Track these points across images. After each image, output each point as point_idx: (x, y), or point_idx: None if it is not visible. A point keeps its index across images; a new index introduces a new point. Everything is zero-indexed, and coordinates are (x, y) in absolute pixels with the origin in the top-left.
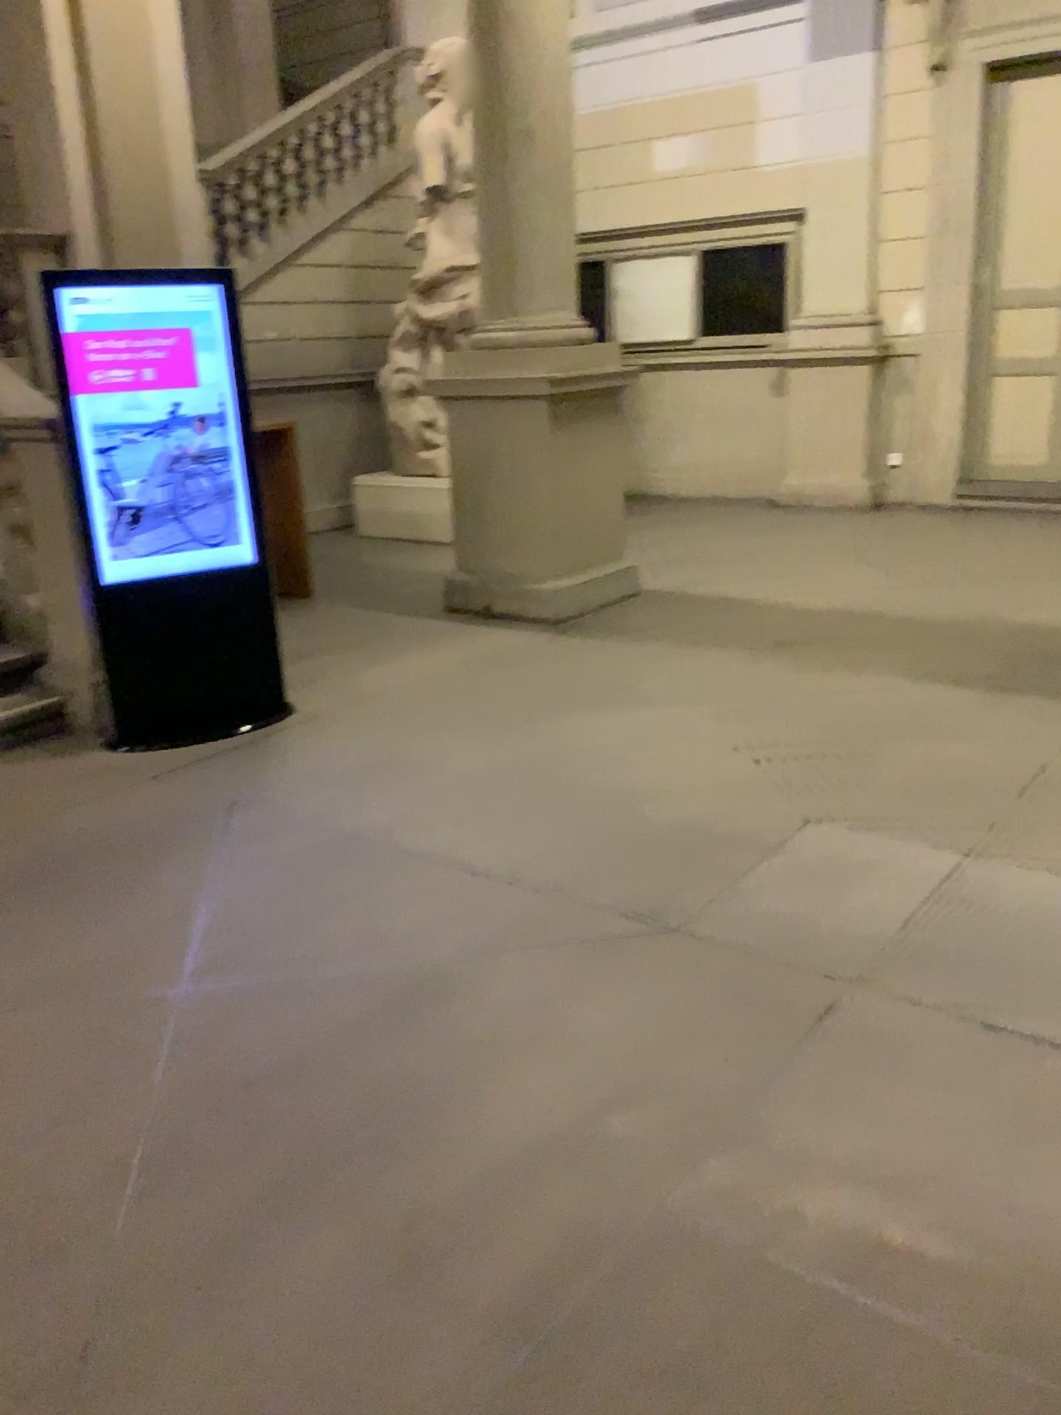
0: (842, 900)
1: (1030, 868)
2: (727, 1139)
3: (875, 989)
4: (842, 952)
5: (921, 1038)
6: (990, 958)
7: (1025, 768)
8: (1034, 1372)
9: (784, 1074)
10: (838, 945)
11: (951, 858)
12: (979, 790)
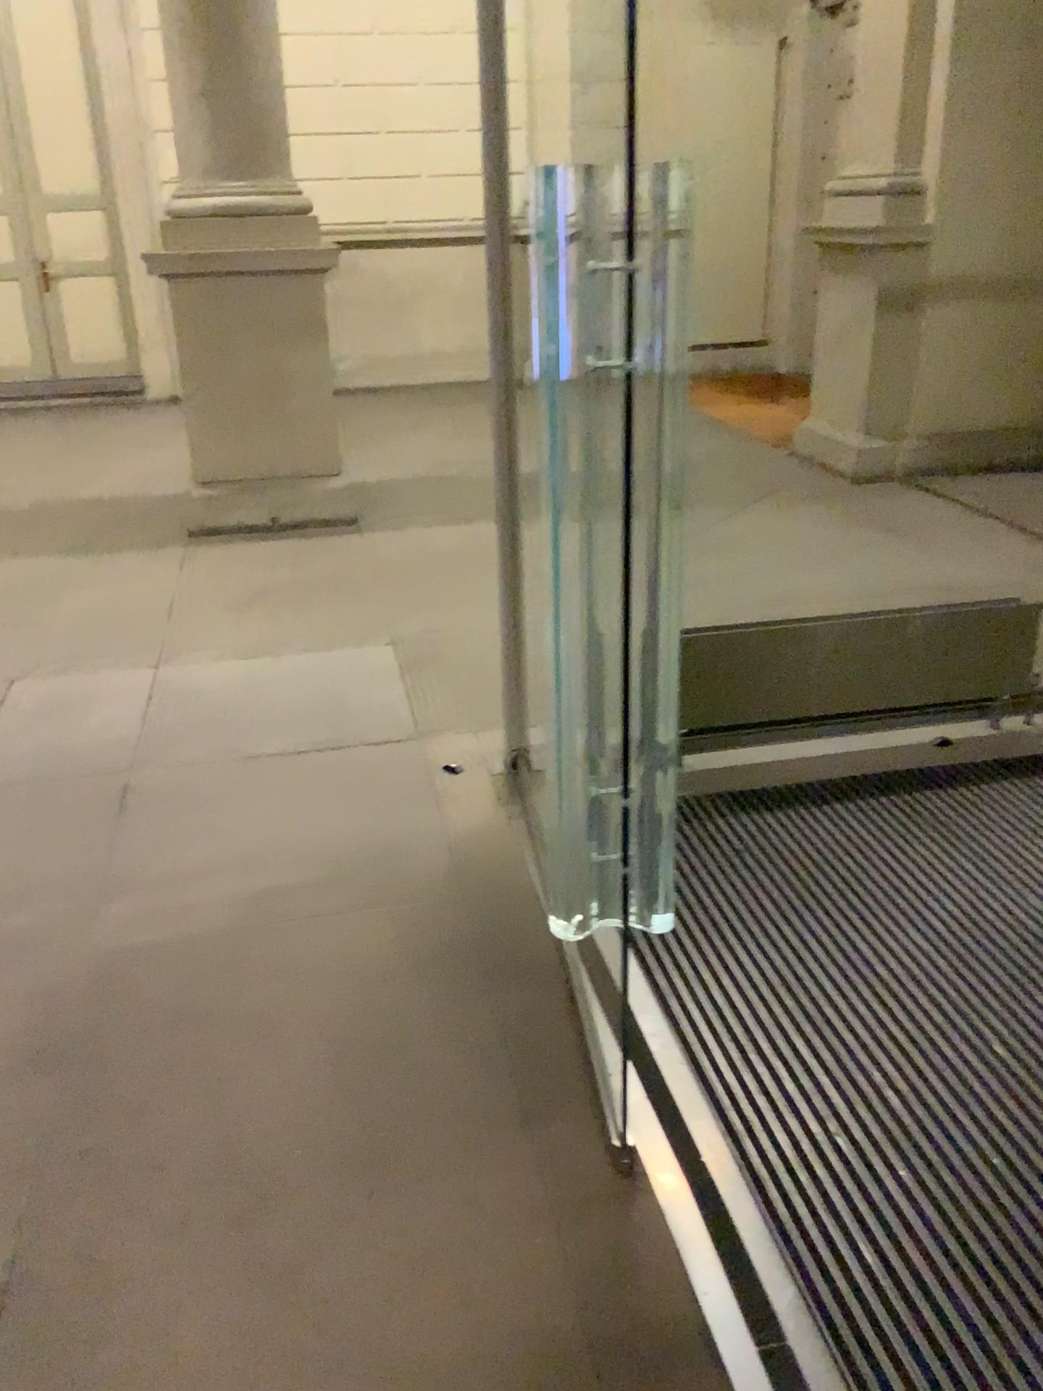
0: (77, 728)
1: (203, 665)
2: (101, 897)
3: (143, 773)
4: (102, 760)
5: (196, 788)
6: (211, 726)
7: (159, 602)
8: (367, 913)
9: (112, 846)
10: (96, 757)
11: (142, 676)
12: (133, 626)
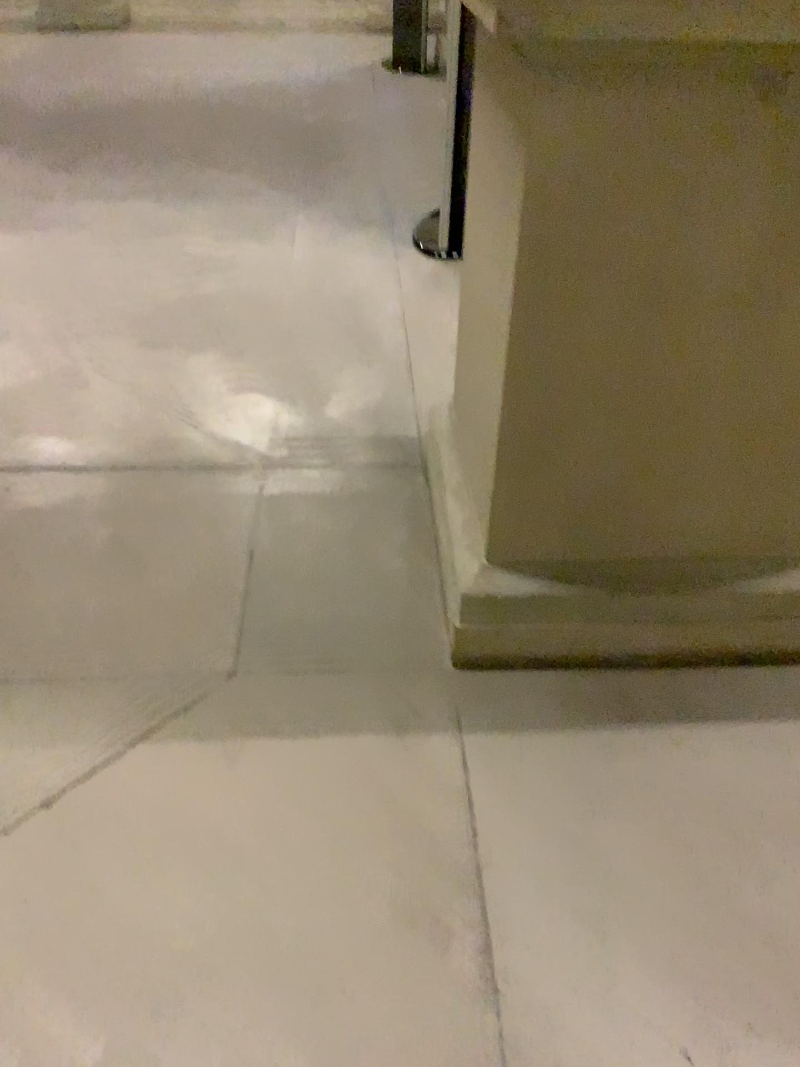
0: None
1: None
2: None
3: None
4: None
5: None
6: None
7: None
8: None
9: None
10: None
11: None
12: None
